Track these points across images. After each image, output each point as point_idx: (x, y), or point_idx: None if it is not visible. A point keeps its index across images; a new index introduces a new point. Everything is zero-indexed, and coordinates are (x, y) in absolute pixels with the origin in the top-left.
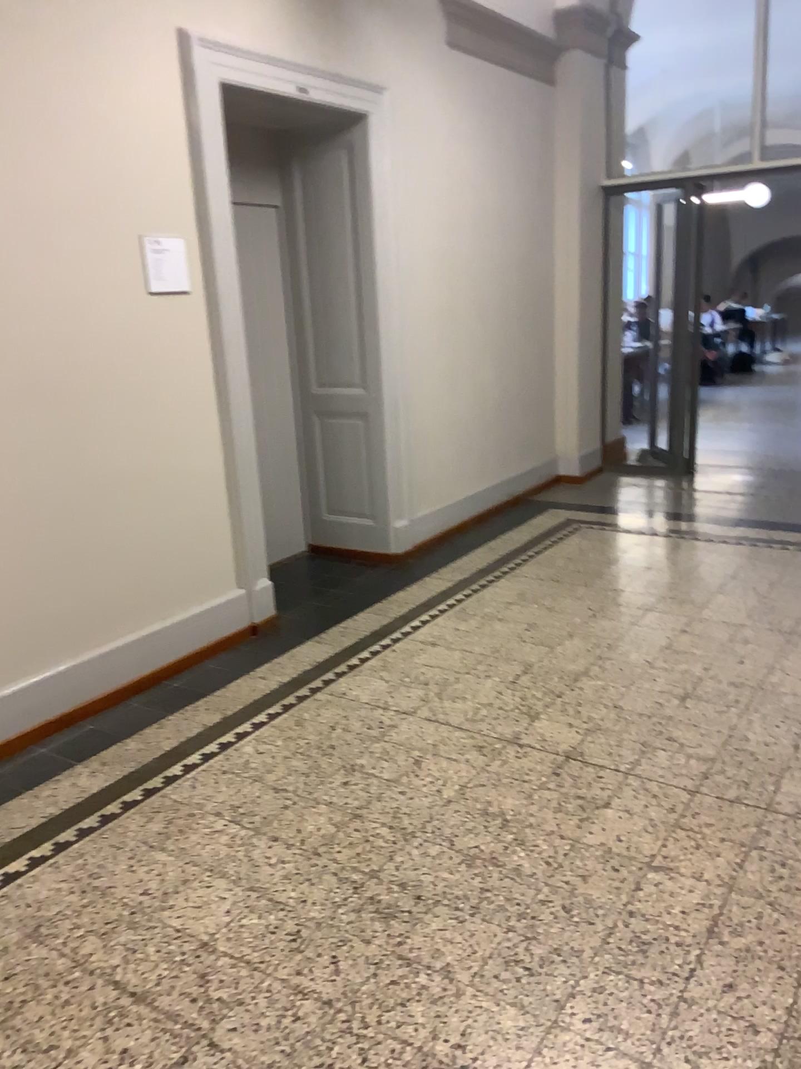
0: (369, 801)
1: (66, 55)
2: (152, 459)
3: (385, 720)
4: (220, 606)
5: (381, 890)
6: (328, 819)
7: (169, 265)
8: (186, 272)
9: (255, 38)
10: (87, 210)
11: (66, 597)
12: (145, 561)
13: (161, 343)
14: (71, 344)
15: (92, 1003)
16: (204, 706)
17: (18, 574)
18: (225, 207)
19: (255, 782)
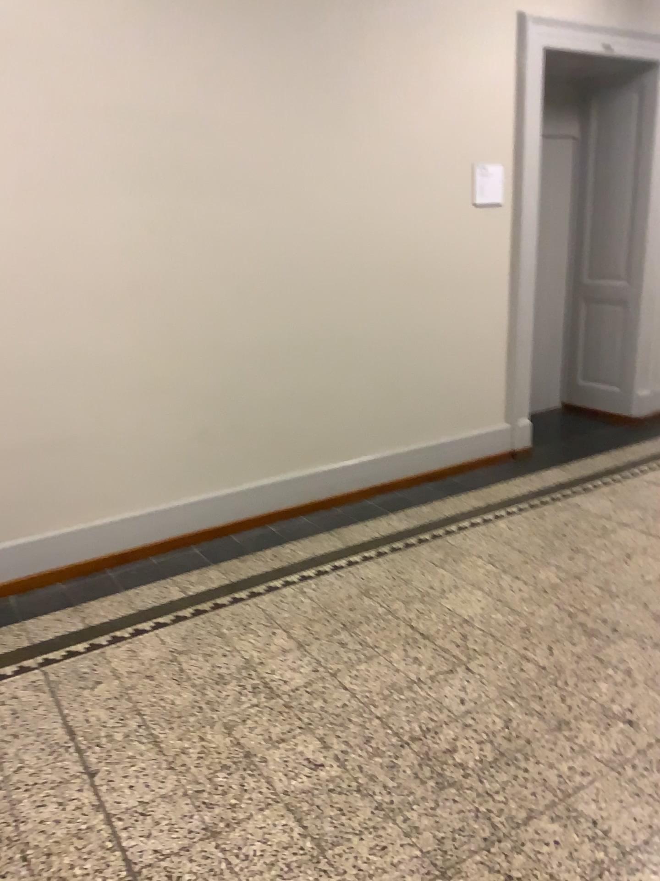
0: (586, 570)
1: (440, 42)
2: (460, 322)
3: (606, 525)
4: (493, 433)
5: (587, 619)
6: (555, 574)
7: (489, 185)
8: (500, 190)
9: (574, 12)
10: (440, 147)
11: (394, 408)
12: (446, 392)
13: (476, 241)
14: (419, 239)
15: (398, 632)
16: (474, 495)
17: (368, 388)
18: (534, 142)
19: (506, 544)
